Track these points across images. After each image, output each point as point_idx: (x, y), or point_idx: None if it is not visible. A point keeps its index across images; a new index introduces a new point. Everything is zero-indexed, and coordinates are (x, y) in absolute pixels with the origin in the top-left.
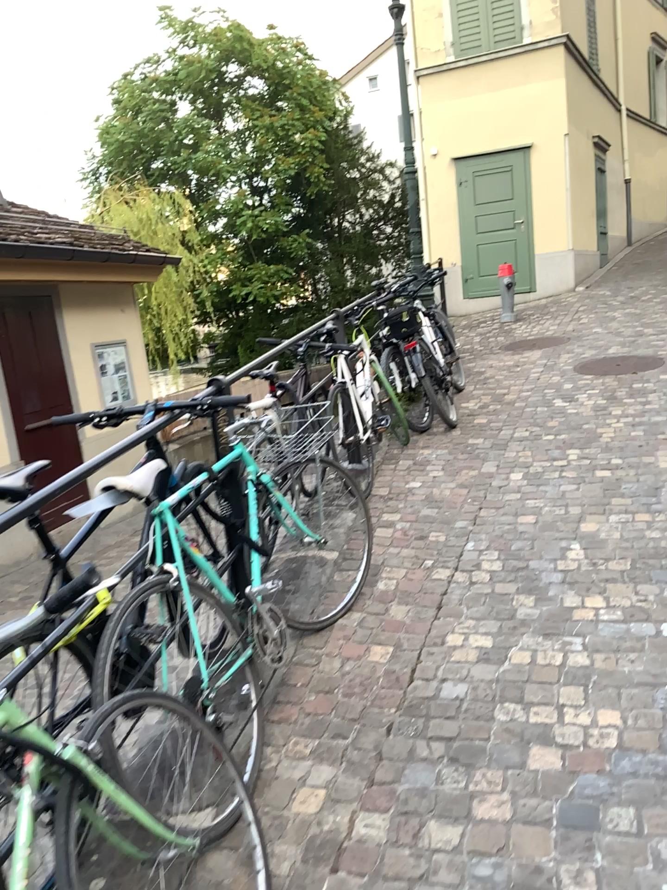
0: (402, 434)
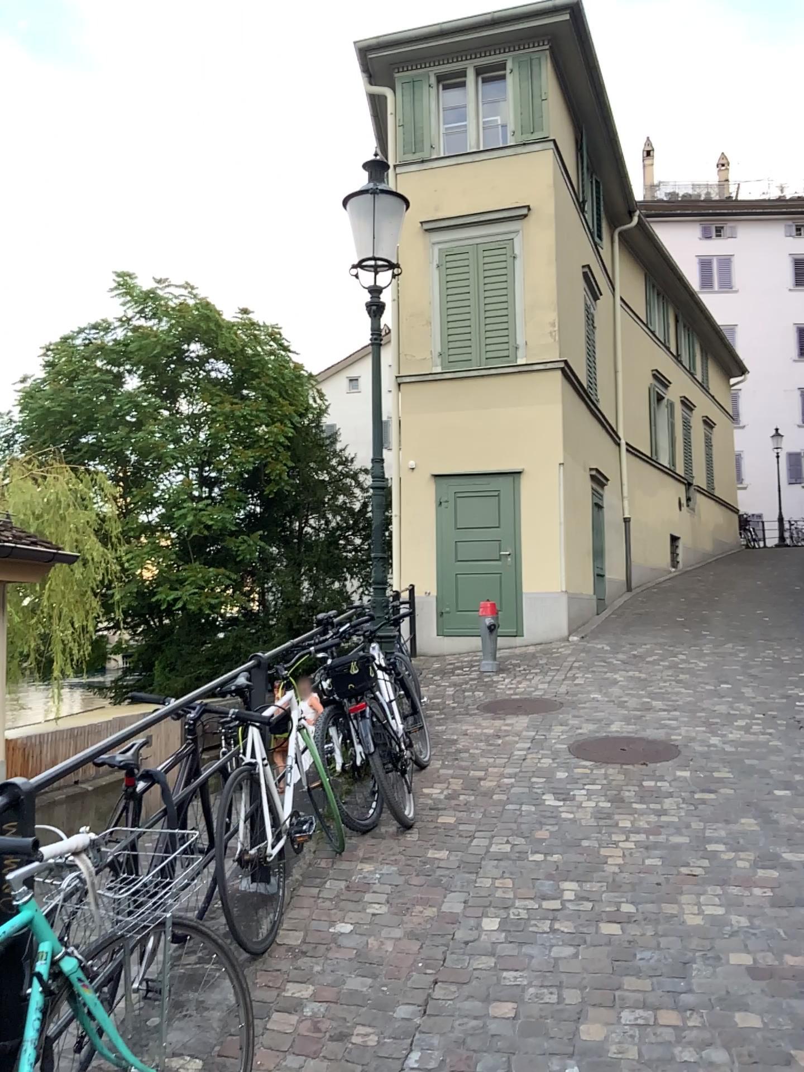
0: (335, 834)
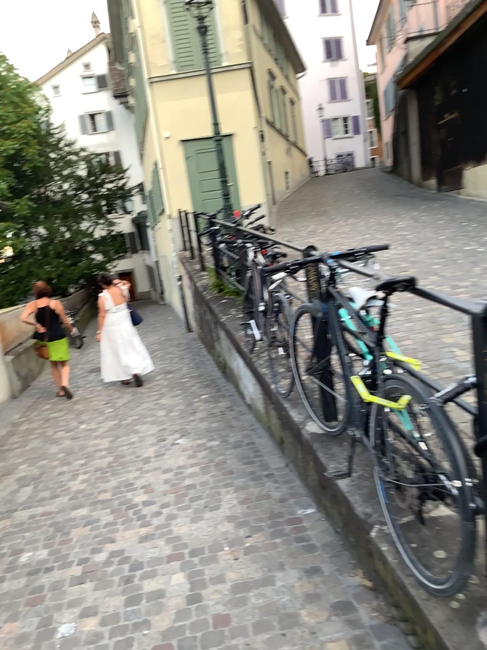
0: None
